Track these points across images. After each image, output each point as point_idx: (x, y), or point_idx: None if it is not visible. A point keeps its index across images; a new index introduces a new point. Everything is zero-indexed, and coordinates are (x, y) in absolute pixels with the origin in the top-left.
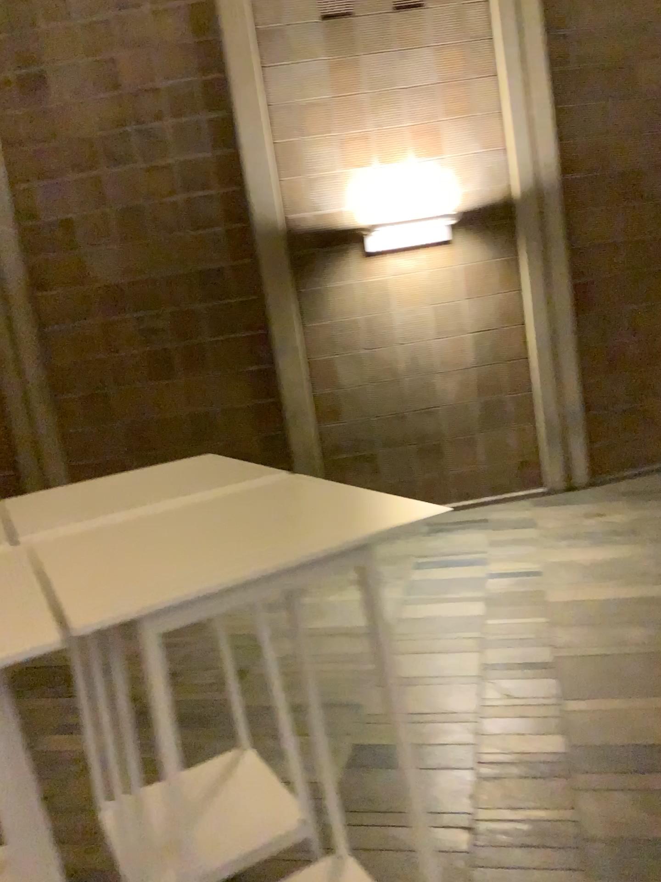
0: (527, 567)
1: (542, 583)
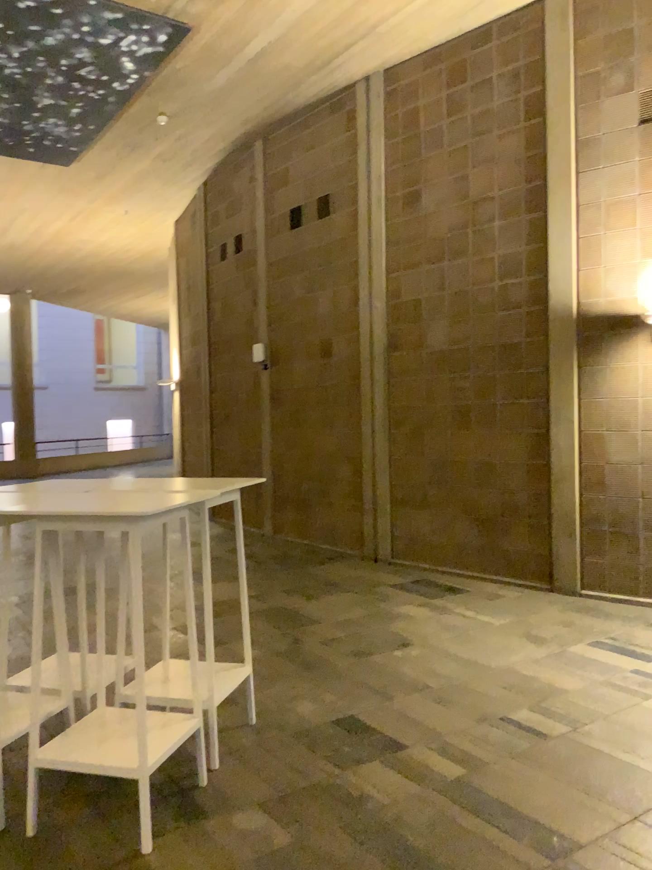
0: None
1: None
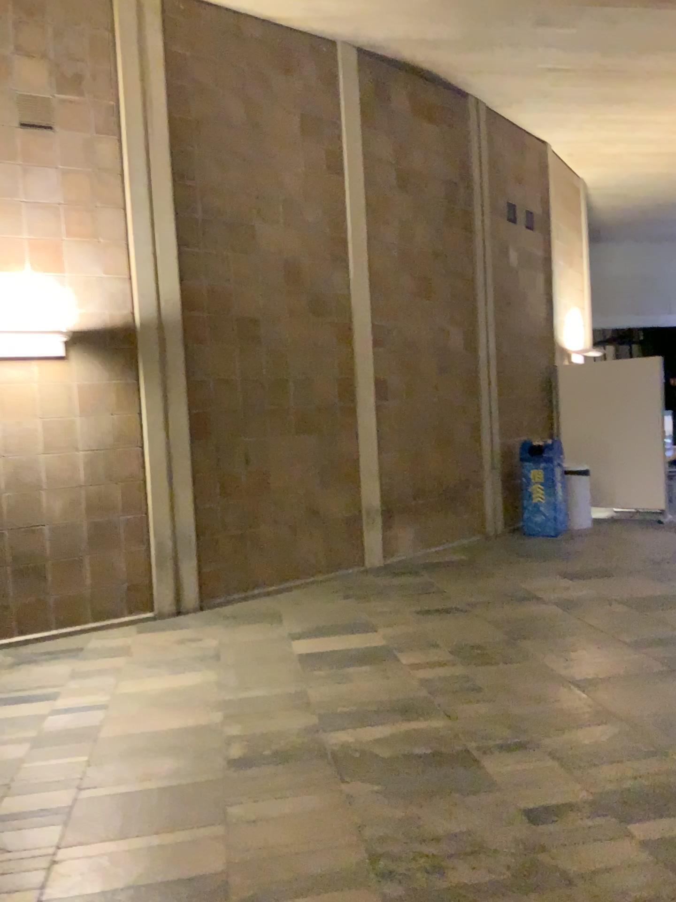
0: (94, 700)
1: (100, 717)
